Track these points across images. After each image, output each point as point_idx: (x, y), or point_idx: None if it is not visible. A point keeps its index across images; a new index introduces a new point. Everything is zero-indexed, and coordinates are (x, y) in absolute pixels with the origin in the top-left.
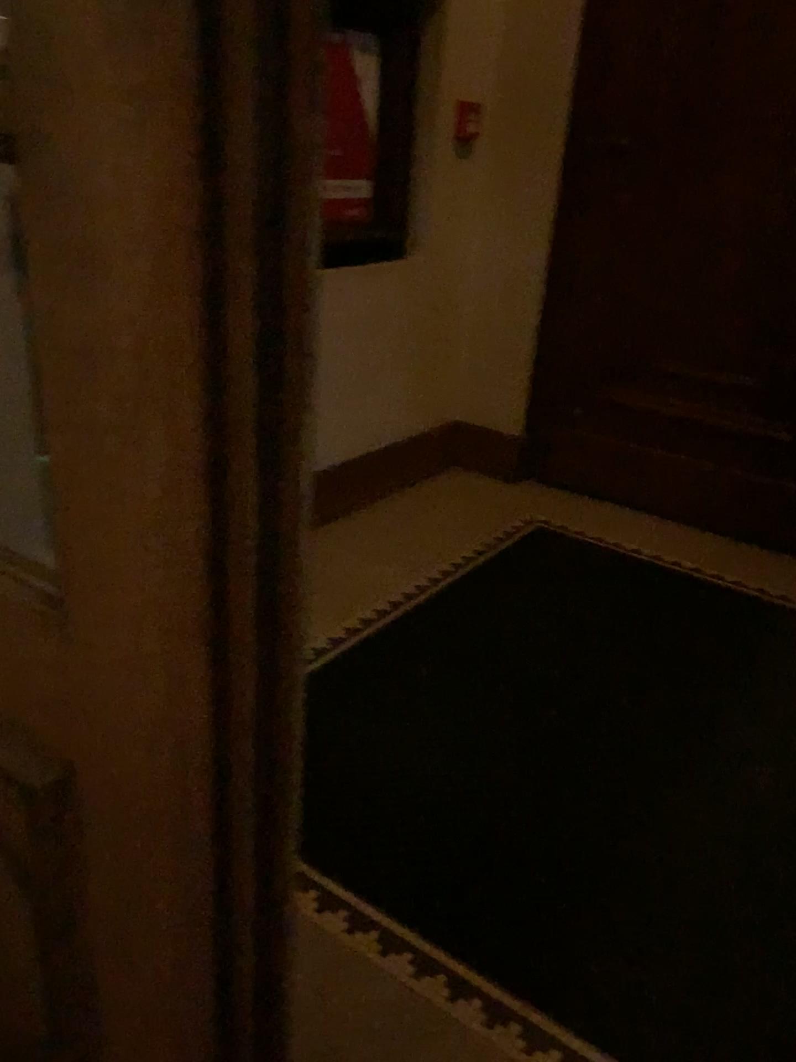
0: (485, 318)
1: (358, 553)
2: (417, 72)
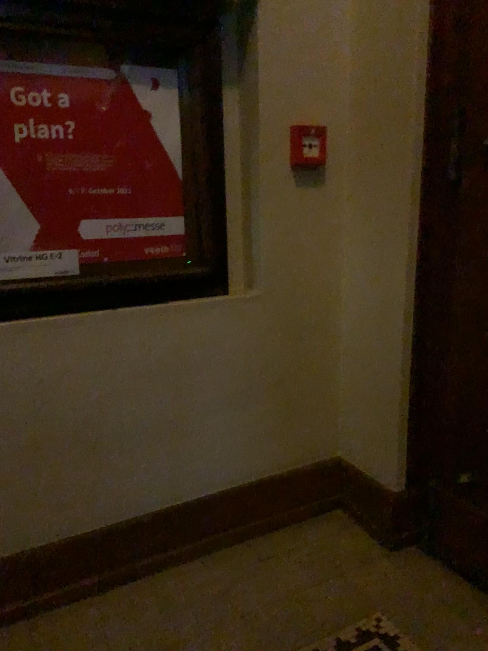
0: (351, 347)
1: (94, 647)
2: (223, 96)
